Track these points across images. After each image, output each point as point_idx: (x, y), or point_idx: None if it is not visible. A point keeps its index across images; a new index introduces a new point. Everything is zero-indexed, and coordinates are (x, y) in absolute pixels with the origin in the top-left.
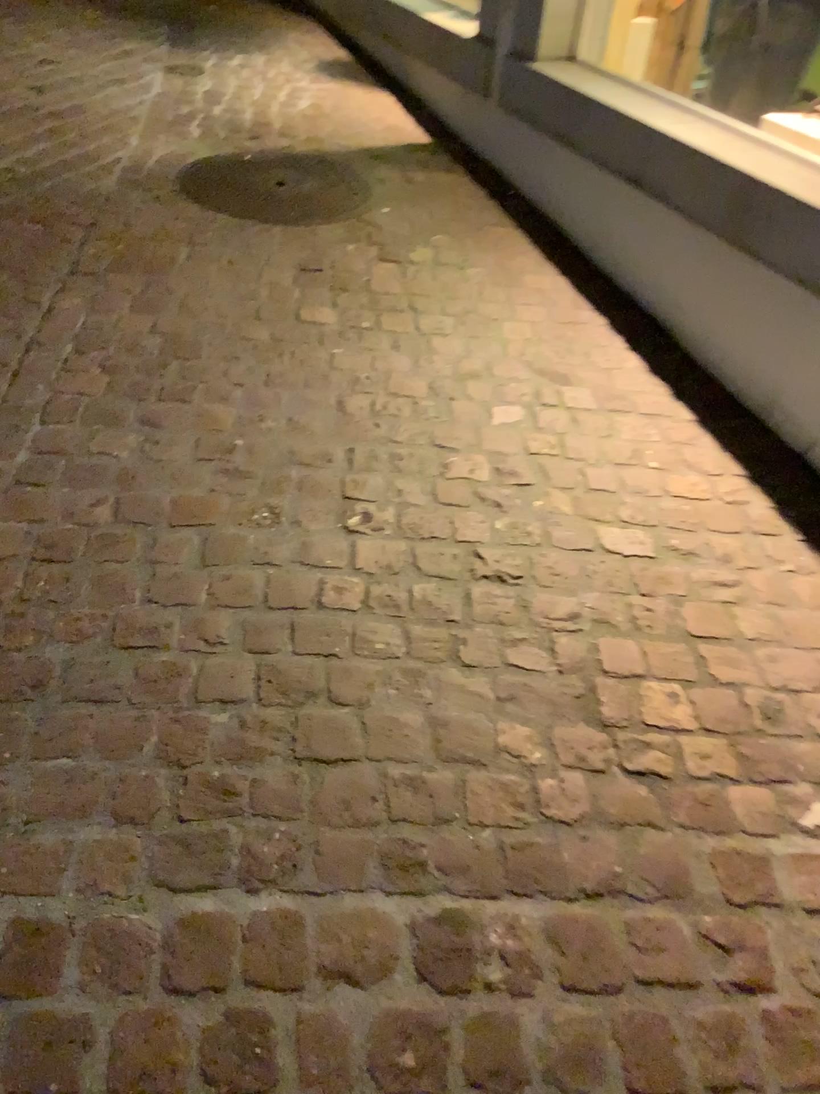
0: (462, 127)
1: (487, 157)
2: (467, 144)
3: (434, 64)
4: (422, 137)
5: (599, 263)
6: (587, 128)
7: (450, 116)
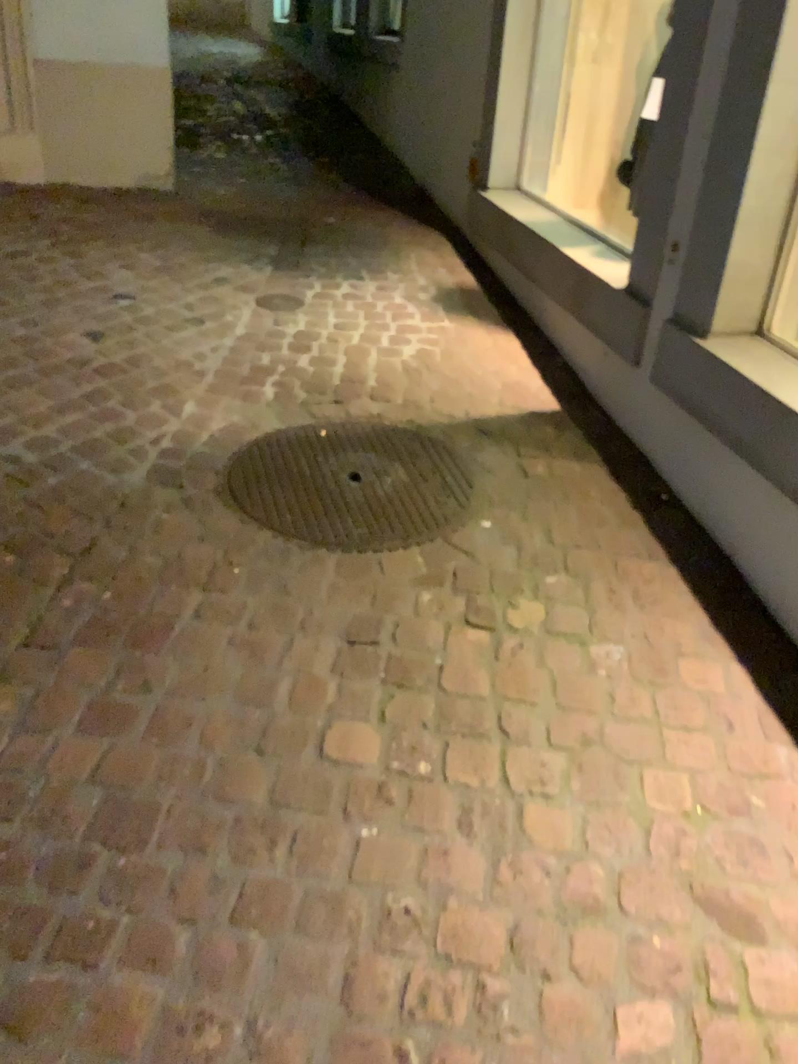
0: (600, 394)
1: (631, 441)
2: (605, 415)
3: (569, 312)
4: (549, 398)
5: (794, 642)
6: (782, 457)
7: (586, 376)
